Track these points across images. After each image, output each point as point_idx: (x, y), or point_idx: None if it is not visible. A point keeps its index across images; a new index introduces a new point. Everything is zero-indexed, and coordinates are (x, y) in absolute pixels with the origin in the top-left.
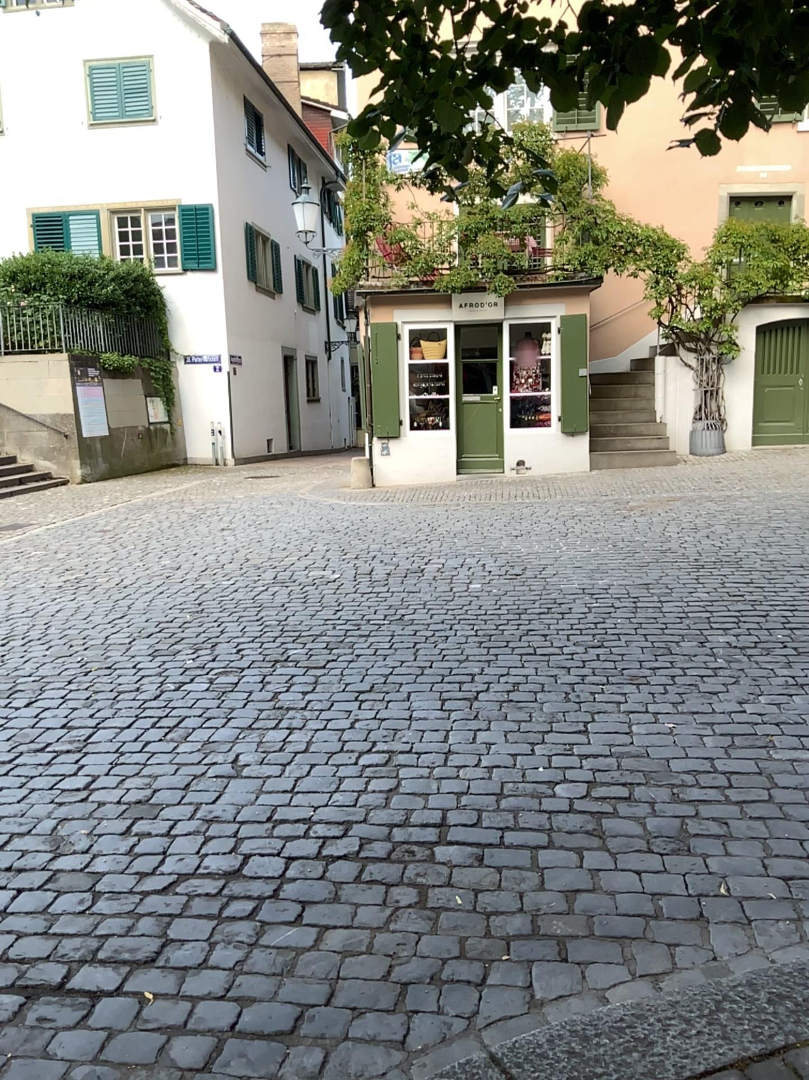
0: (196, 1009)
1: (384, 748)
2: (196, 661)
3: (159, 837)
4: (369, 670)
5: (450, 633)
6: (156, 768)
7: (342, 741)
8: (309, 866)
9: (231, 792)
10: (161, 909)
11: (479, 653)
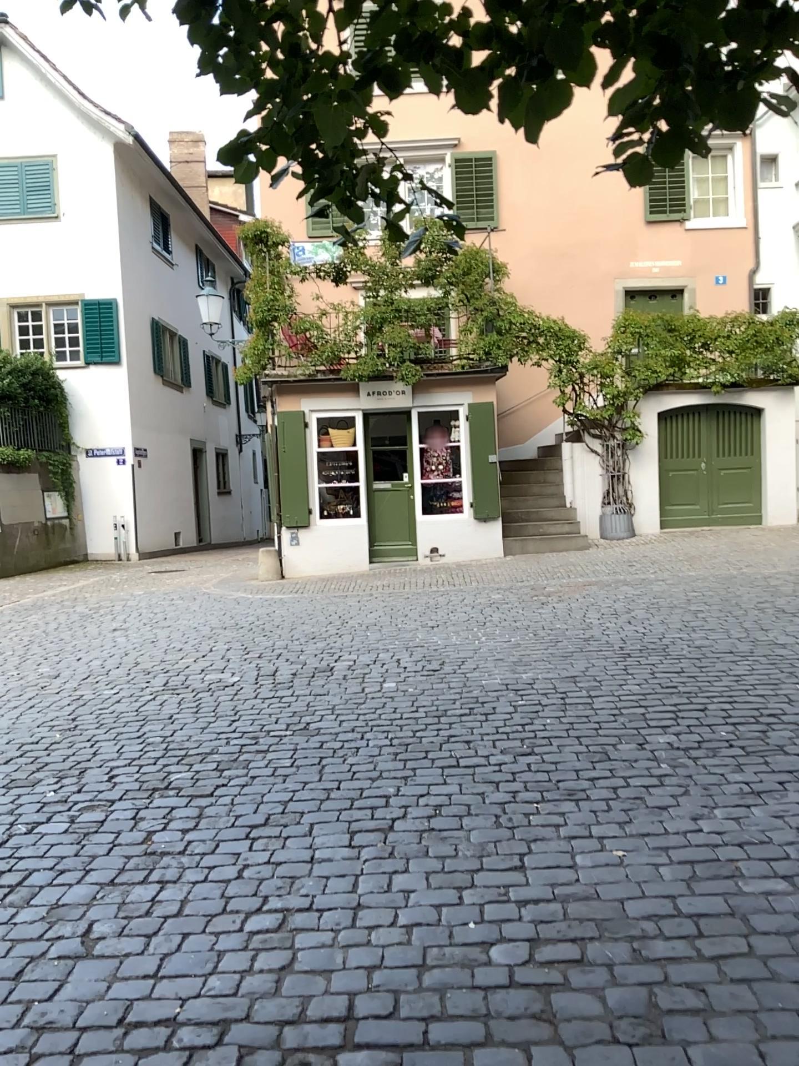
0: None
1: (277, 905)
2: (57, 793)
3: None
4: (264, 796)
5: (361, 744)
6: None
7: (226, 897)
8: None
9: (73, 983)
10: None
11: (393, 770)
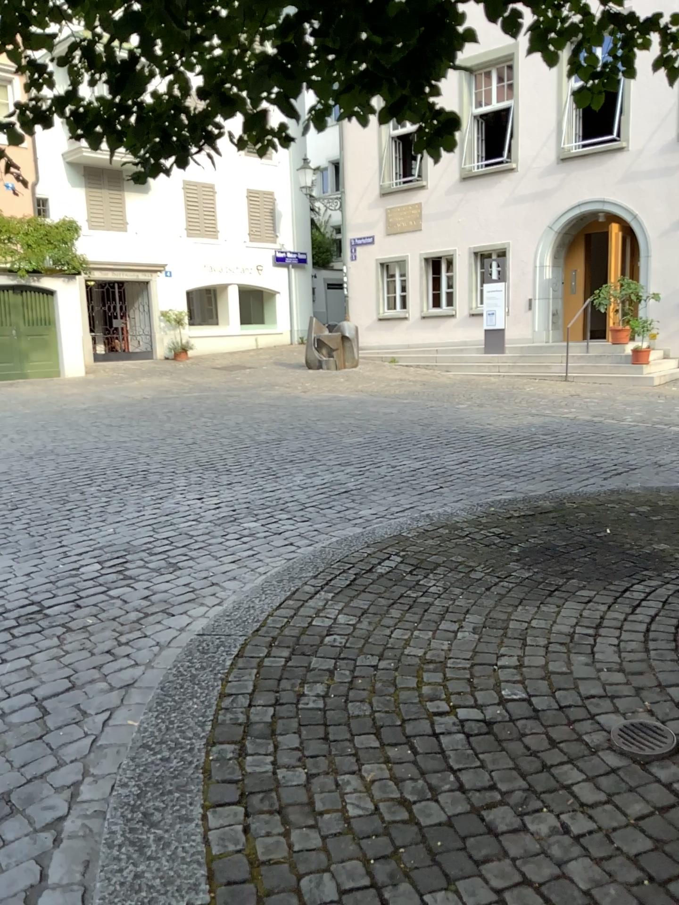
0: (7, 709)
1: None
2: None
3: None
4: None
5: None
6: None
7: None
8: None
9: None
10: None
11: None
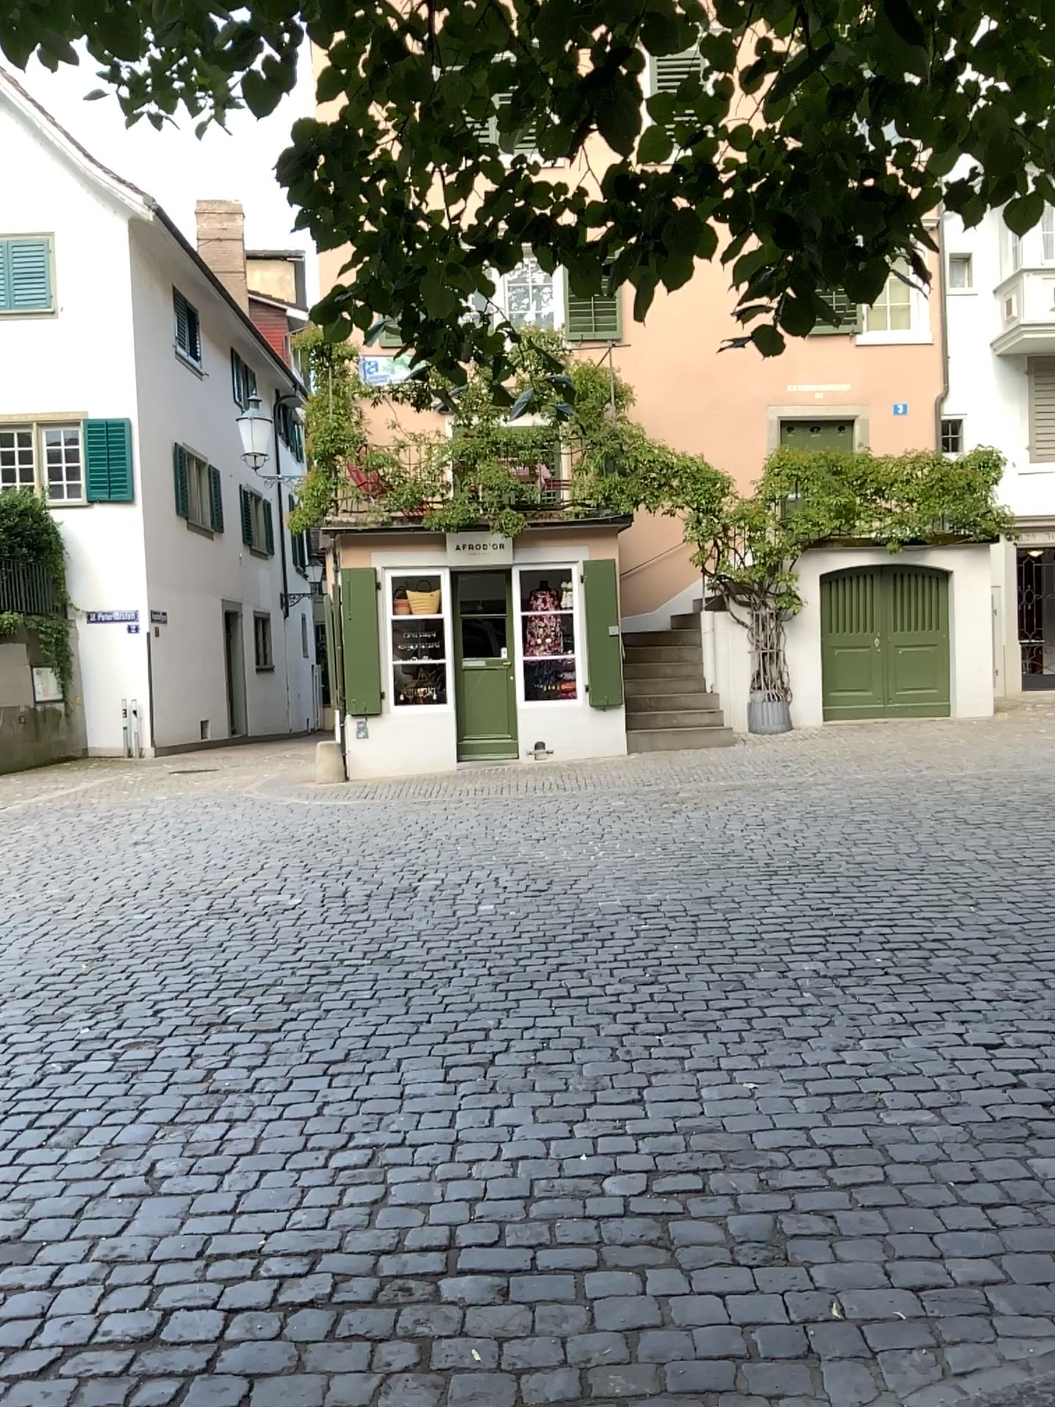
0: None
1: (365, 1140)
2: (95, 1028)
3: (33, 1294)
4: (342, 1030)
5: (454, 974)
6: (32, 1188)
7: (306, 1133)
8: (259, 1323)
9: (144, 1218)
10: (32, 1406)
11: (493, 1000)
